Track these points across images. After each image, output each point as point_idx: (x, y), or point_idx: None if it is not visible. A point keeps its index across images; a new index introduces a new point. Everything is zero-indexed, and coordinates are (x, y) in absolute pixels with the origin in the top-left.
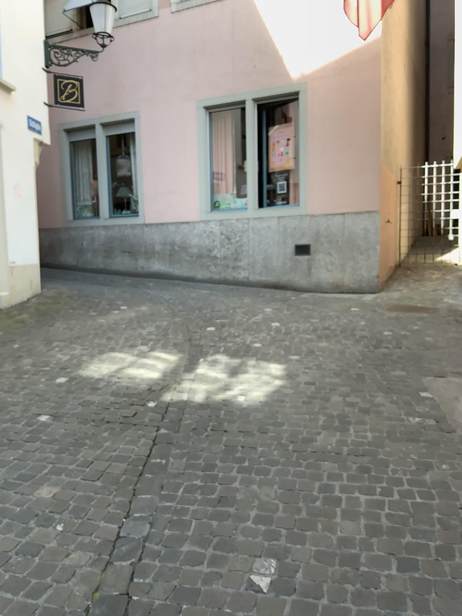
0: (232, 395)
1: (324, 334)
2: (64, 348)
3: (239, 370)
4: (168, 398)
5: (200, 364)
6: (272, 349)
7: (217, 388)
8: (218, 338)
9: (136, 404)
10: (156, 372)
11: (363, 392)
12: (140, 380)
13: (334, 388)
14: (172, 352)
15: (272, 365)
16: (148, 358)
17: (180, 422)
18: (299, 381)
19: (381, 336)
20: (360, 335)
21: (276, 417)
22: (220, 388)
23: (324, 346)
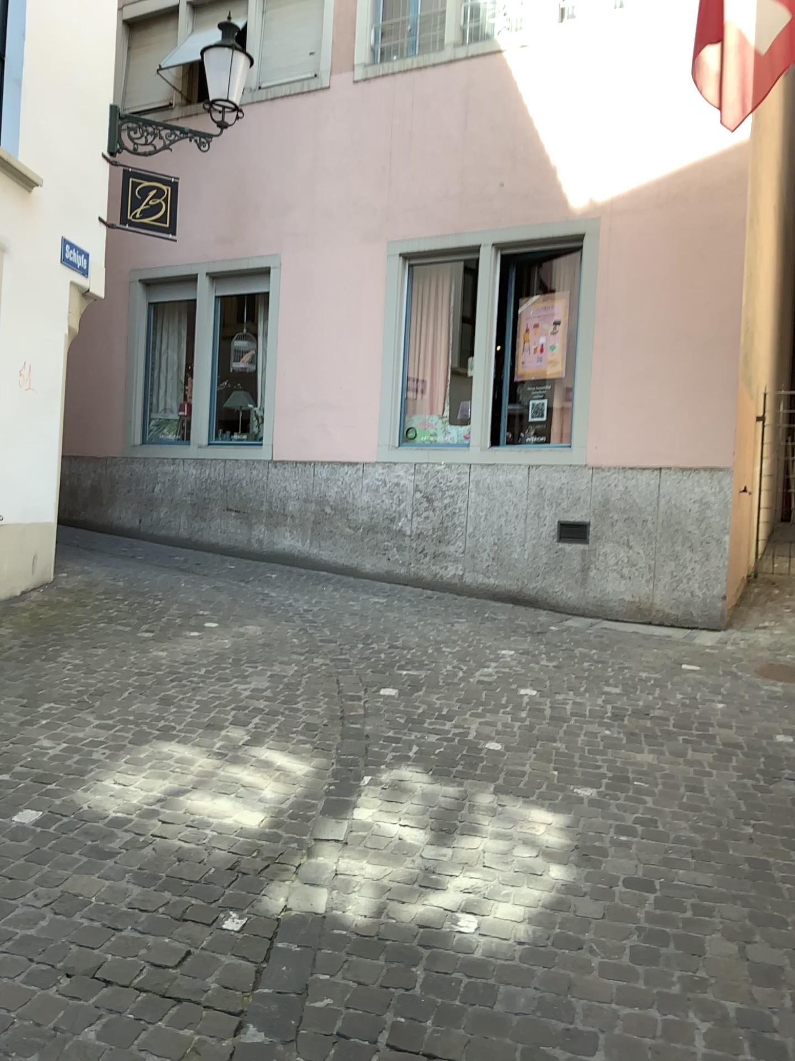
0: (444, 909)
1: (644, 732)
2: (59, 722)
3: (459, 822)
4: (277, 905)
5: (364, 794)
6: (531, 764)
7: (406, 879)
8: (405, 722)
9: (194, 919)
10: (258, 812)
11: (792, 933)
12: (215, 836)
13: (708, 911)
14: (299, 754)
15: (538, 813)
16: (243, 765)
17: (303, 1005)
18: (611, 876)
19: (774, 748)
20: (726, 741)
21: (572, 1014)
22: (411, 881)
23: (649, 765)
